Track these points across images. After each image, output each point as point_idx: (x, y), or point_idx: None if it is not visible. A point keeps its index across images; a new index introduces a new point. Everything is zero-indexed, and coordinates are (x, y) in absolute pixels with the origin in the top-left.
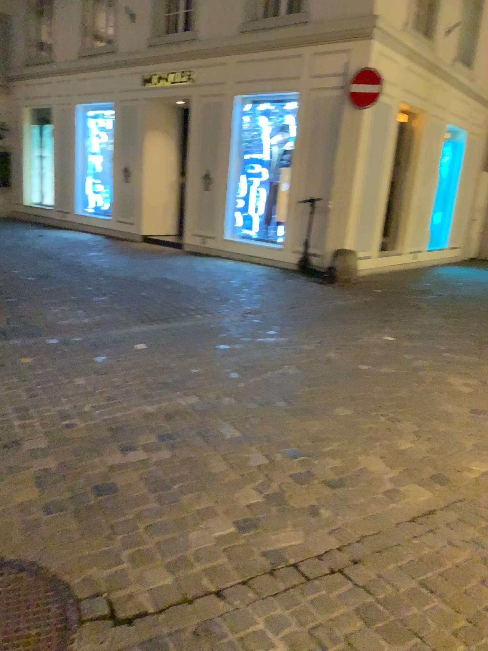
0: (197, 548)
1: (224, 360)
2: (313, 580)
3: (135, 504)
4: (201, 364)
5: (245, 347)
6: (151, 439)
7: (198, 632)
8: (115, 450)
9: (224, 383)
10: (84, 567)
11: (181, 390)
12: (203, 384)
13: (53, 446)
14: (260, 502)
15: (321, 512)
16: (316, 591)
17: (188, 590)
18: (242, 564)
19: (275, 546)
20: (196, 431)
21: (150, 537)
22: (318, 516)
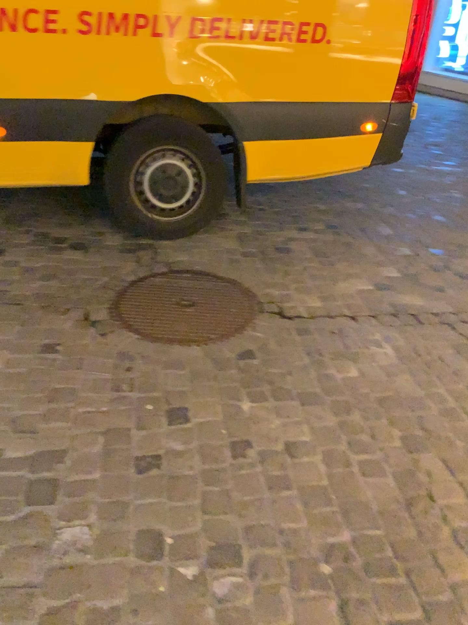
0: (342, 291)
1: (396, 180)
2: (423, 322)
3: (302, 259)
4: (373, 180)
5: (418, 172)
6: (321, 225)
7: (333, 329)
8: (293, 227)
9: (390, 196)
10: (264, 286)
11: (352, 197)
12: (372, 195)
13: (249, 219)
14: (397, 275)
15: (445, 289)
16: (423, 329)
17: (331, 310)
18: (372, 305)
19: (401, 301)
20: (358, 225)
21: (310, 279)
22: (442, 291)
